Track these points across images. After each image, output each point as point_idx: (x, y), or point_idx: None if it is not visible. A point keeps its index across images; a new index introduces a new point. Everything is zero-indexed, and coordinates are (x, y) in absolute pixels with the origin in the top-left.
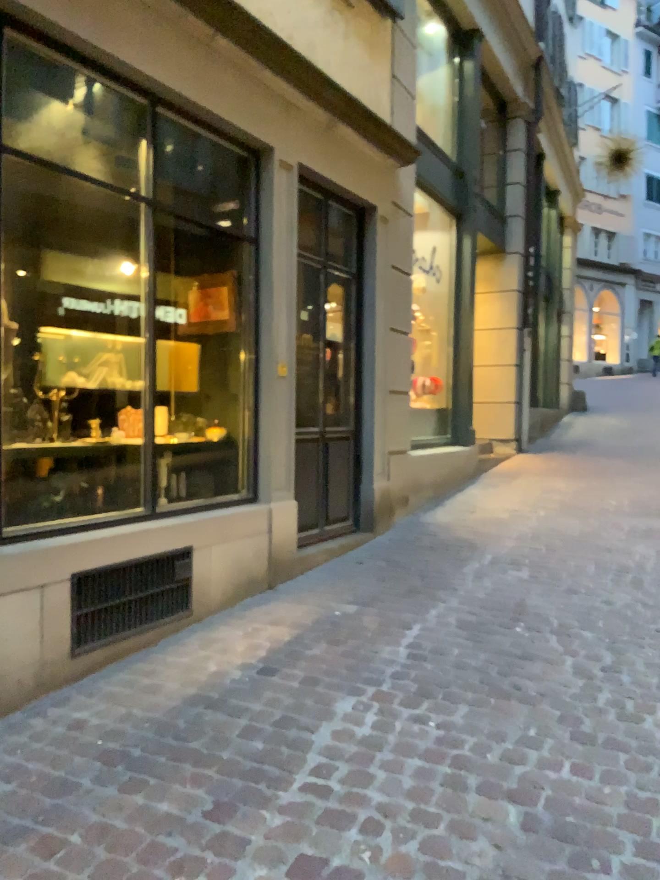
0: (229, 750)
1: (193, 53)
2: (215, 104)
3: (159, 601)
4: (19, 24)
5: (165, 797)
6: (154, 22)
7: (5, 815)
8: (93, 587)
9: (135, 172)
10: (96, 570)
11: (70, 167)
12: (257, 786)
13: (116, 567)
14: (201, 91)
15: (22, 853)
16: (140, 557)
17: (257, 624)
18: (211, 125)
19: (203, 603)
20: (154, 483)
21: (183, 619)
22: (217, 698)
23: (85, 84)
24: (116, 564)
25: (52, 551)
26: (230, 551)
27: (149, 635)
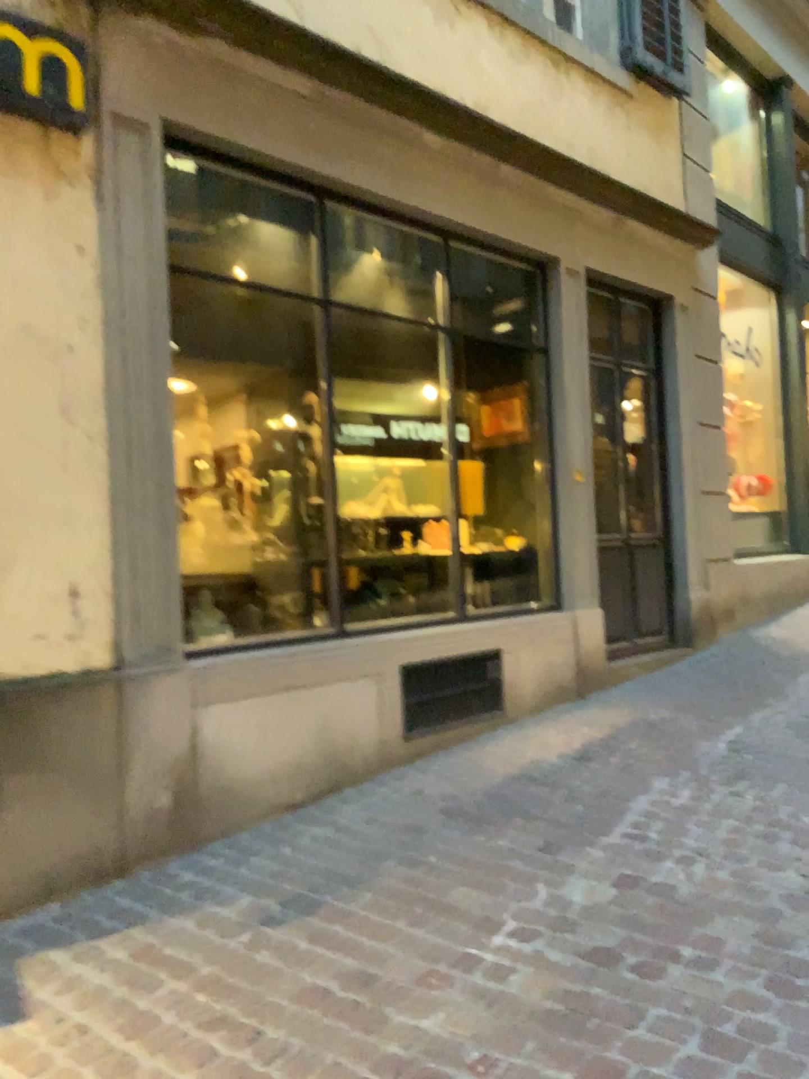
0: (553, 809)
1: (479, 185)
2: (501, 227)
3: (475, 699)
4: (337, 195)
5: (501, 837)
6: (444, 167)
7: (374, 843)
8: (418, 681)
9: (432, 302)
10: (420, 664)
11: (379, 307)
12: (580, 832)
13: (437, 663)
14: (488, 218)
15: (393, 865)
16: (456, 655)
17: (570, 725)
18: (498, 247)
19: (515, 705)
20: (463, 590)
21: (497, 719)
22: (537, 775)
23: (389, 232)
24: (437, 661)
25: (384, 645)
26: (538, 655)
27: (467, 731)
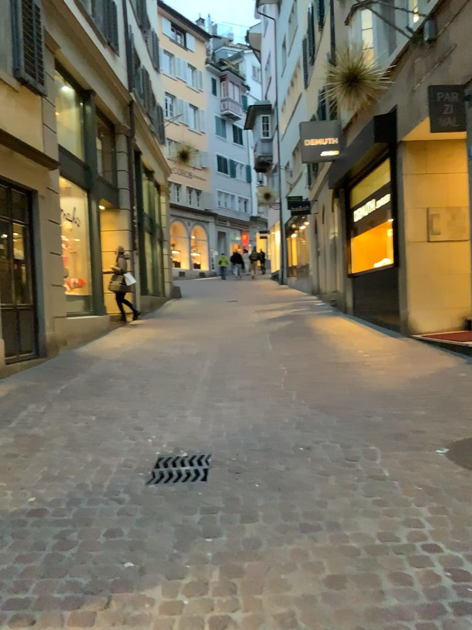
0: None
1: None
2: None
3: None
4: None
5: None
6: None
7: None
8: None
9: None
10: None
11: None
12: None
13: None
14: None
15: None
16: None
17: None
18: None
19: None
20: None
21: None
22: None
23: None
24: None
25: None
26: None
27: None
